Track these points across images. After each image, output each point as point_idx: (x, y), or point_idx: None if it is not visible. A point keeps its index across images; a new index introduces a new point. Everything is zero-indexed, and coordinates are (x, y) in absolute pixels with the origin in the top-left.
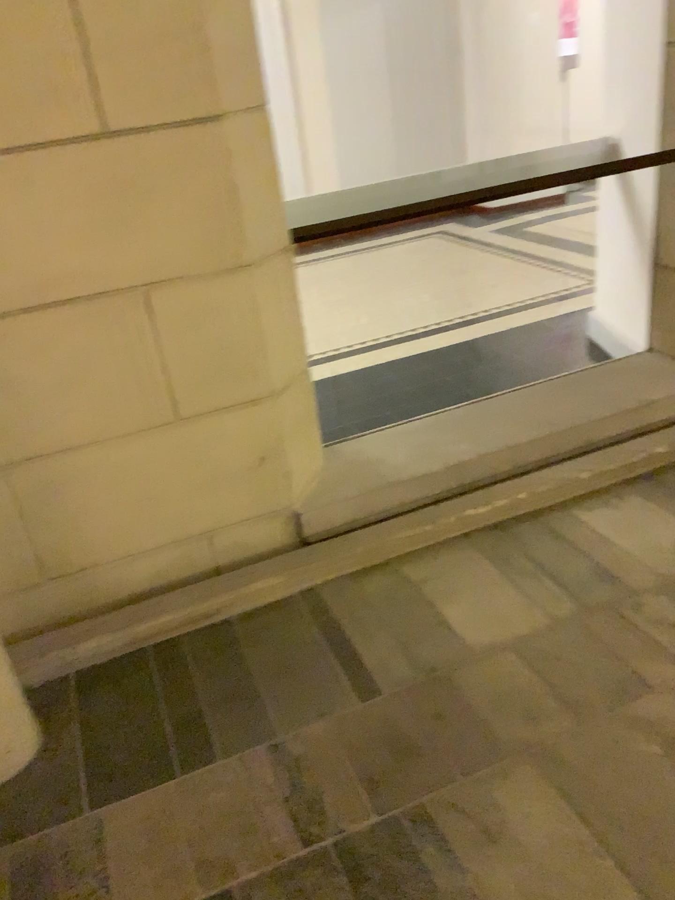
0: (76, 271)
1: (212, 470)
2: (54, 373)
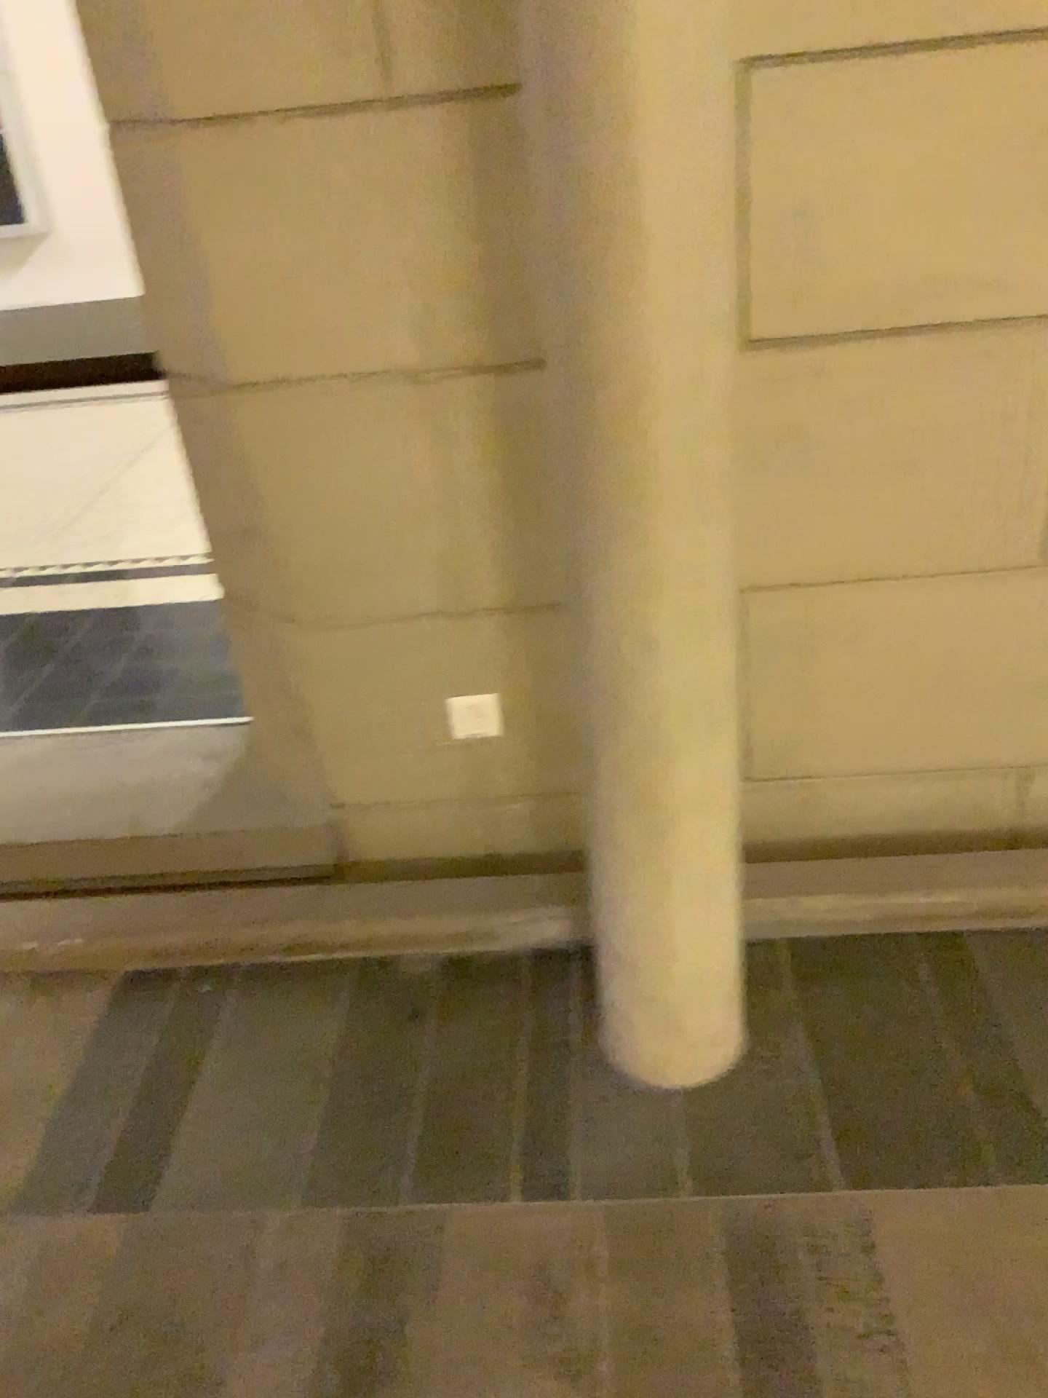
0: (954, 278)
1: (1047, 666)
2: (854, 450)
